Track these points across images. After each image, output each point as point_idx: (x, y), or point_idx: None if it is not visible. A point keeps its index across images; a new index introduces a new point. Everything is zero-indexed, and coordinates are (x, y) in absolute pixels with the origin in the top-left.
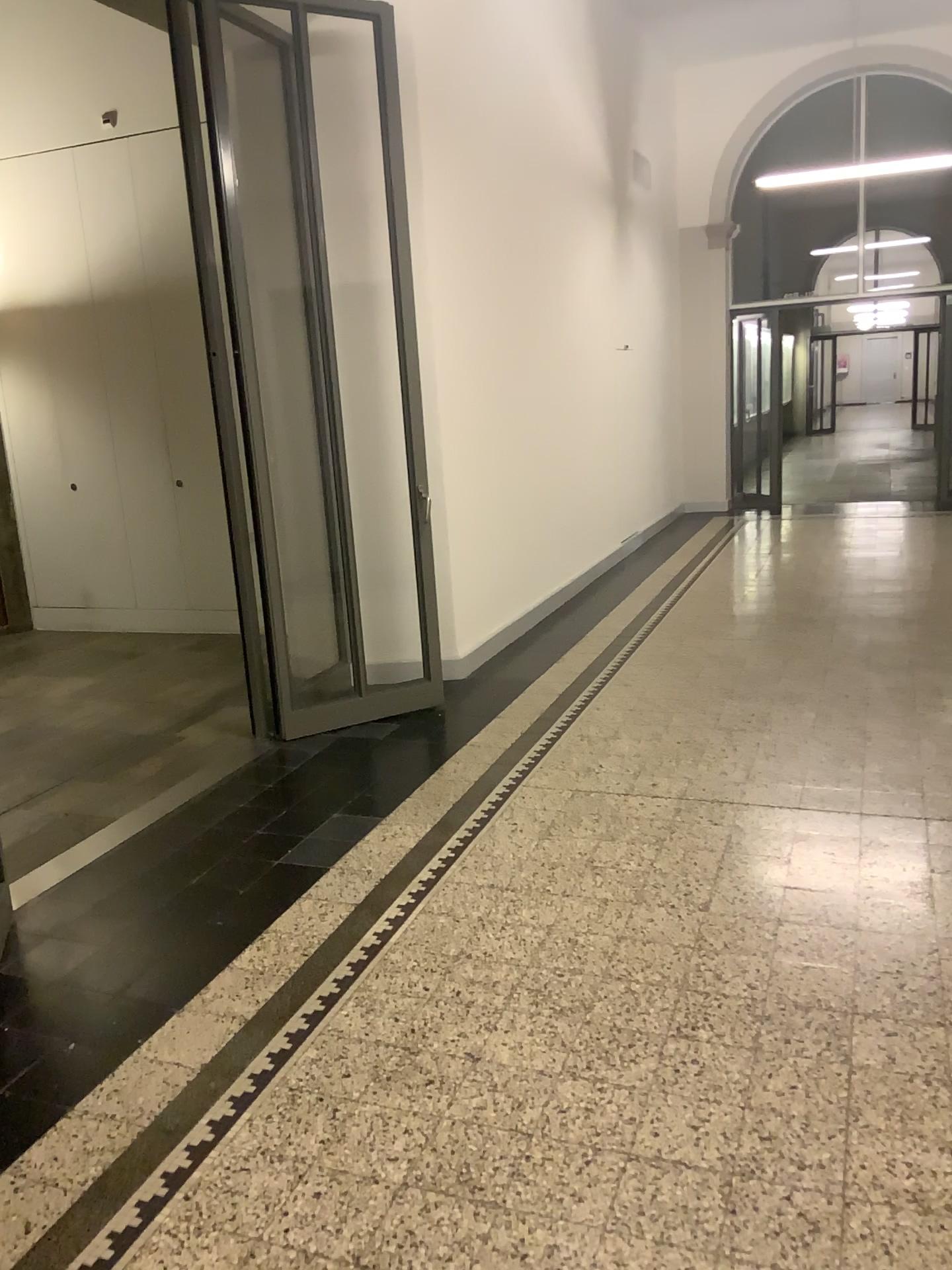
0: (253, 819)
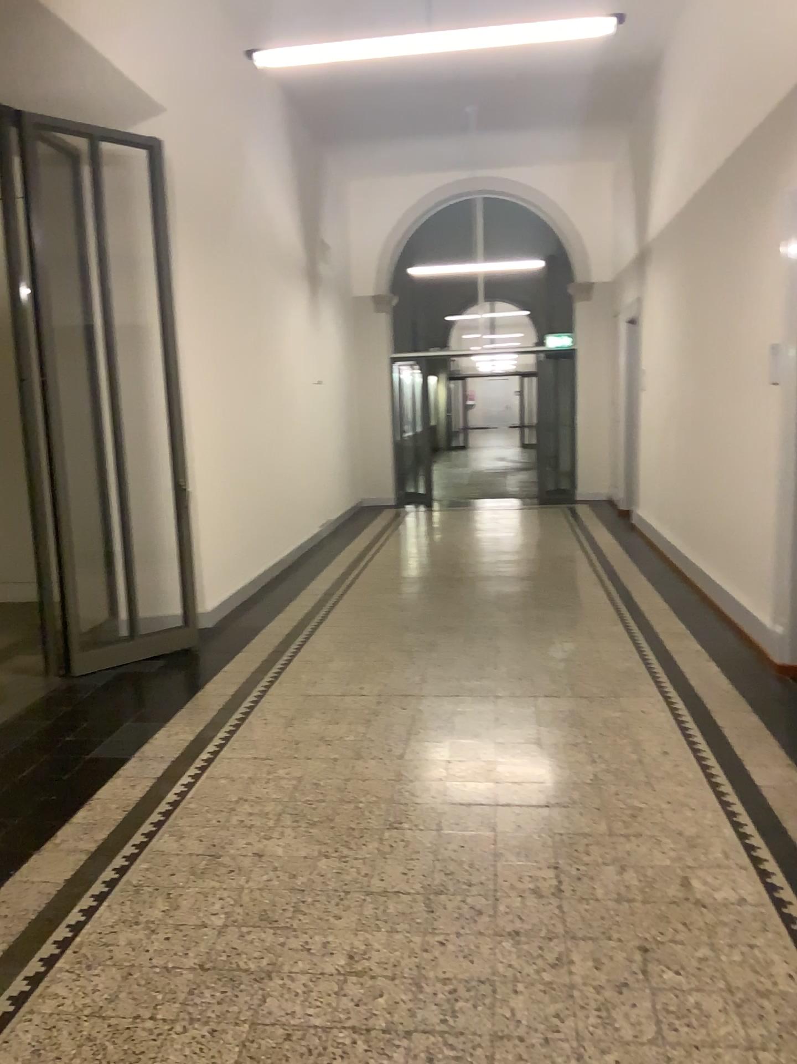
0: (63, 729)
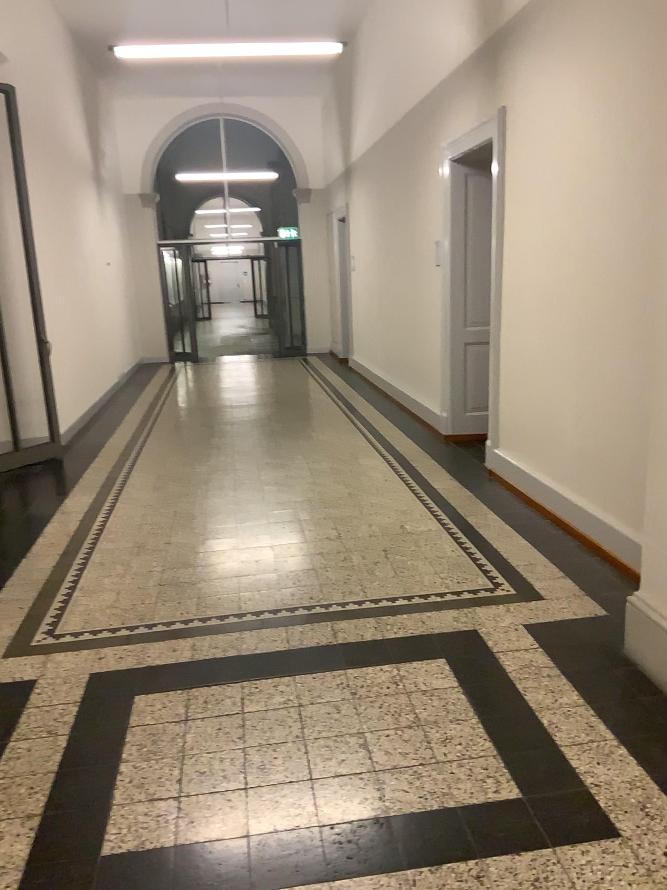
0: None
